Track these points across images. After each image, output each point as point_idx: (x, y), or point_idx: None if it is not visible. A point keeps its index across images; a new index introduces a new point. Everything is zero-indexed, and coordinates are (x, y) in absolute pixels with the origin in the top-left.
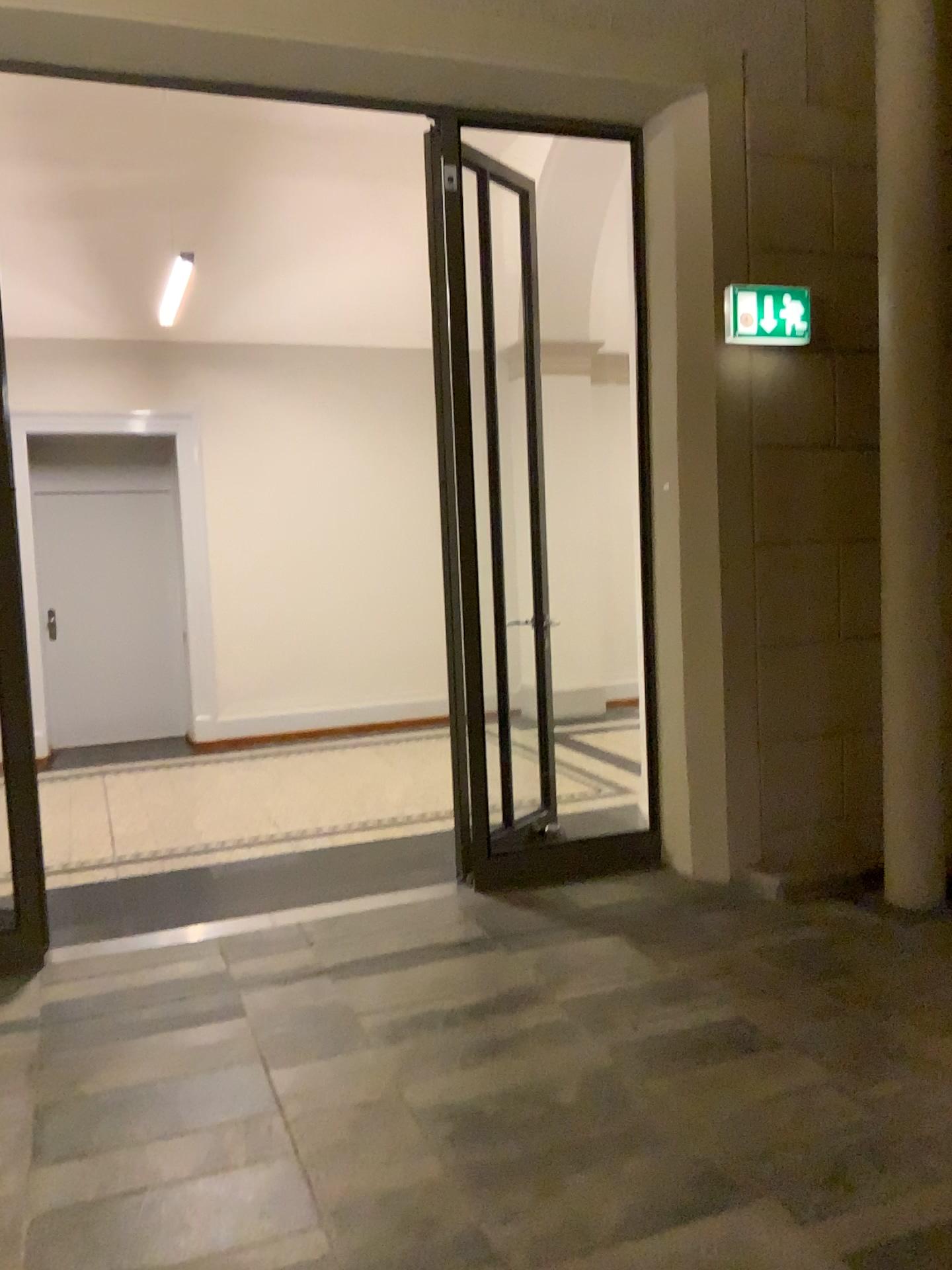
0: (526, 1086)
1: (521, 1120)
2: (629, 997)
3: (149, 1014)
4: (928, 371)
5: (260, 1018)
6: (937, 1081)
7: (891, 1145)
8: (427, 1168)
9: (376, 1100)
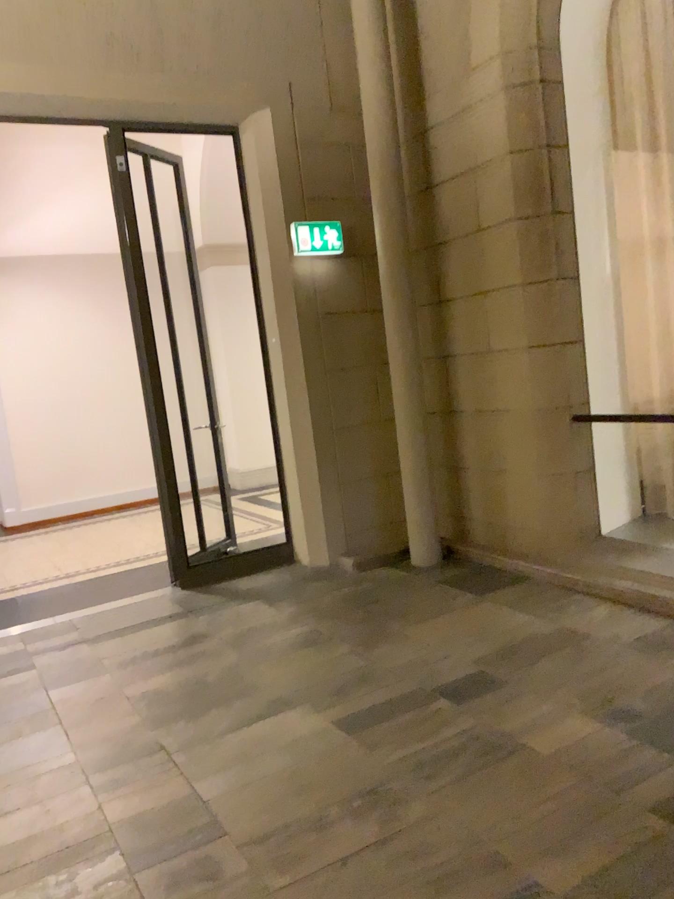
0: (191, 677)
1: (185, 691)
2: (257, 629)
3: None
4: (404, 266)
5: (43, 667)
6: (404, 643)
7: (371, 673)
8: (131, 718)
9: (107, 695)
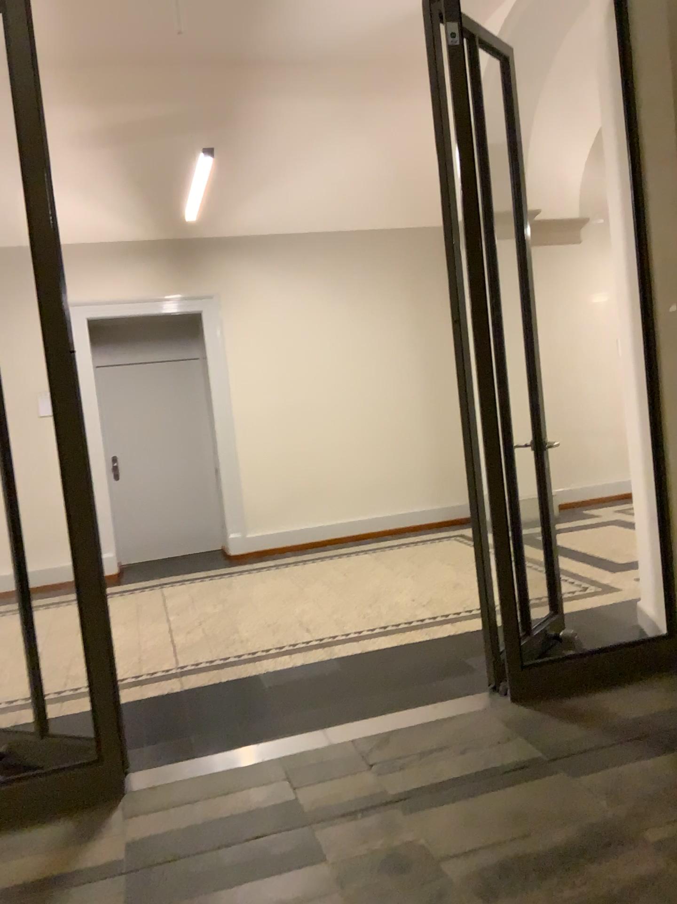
0: None
1: None
2: None
3: (230, 861)
4: None
5: (342, 868)
6: None
7: None
8: None
9: None
